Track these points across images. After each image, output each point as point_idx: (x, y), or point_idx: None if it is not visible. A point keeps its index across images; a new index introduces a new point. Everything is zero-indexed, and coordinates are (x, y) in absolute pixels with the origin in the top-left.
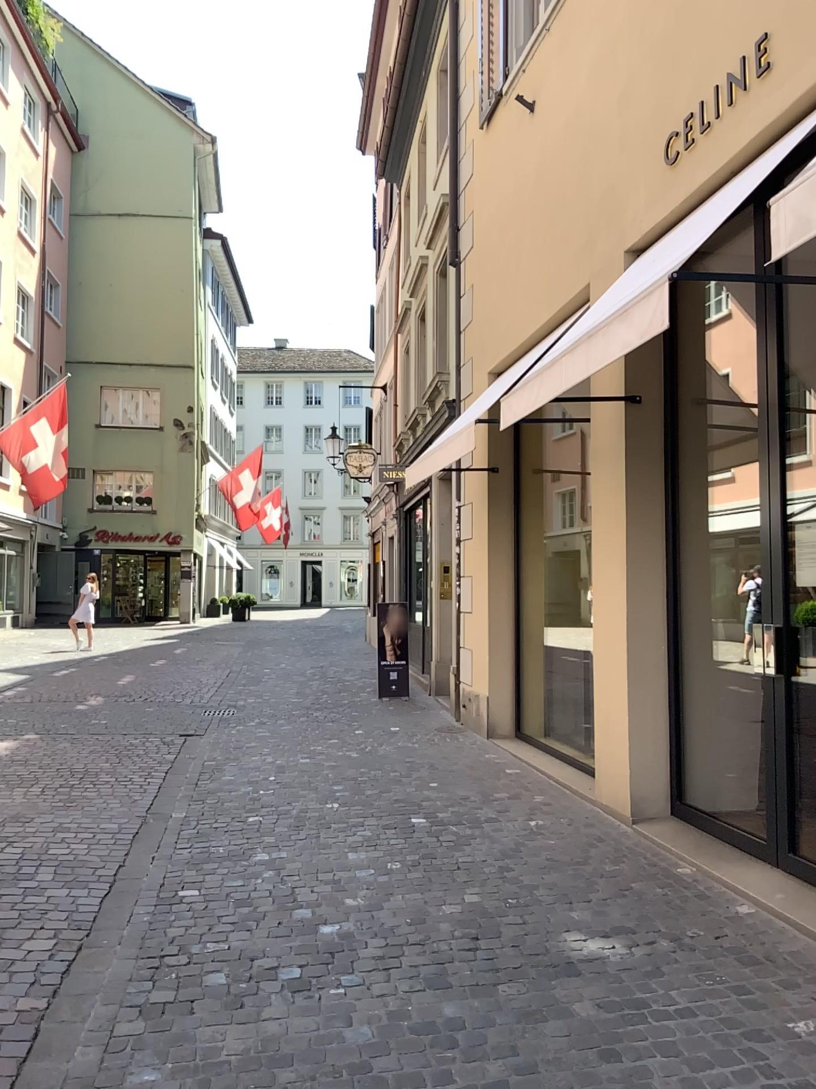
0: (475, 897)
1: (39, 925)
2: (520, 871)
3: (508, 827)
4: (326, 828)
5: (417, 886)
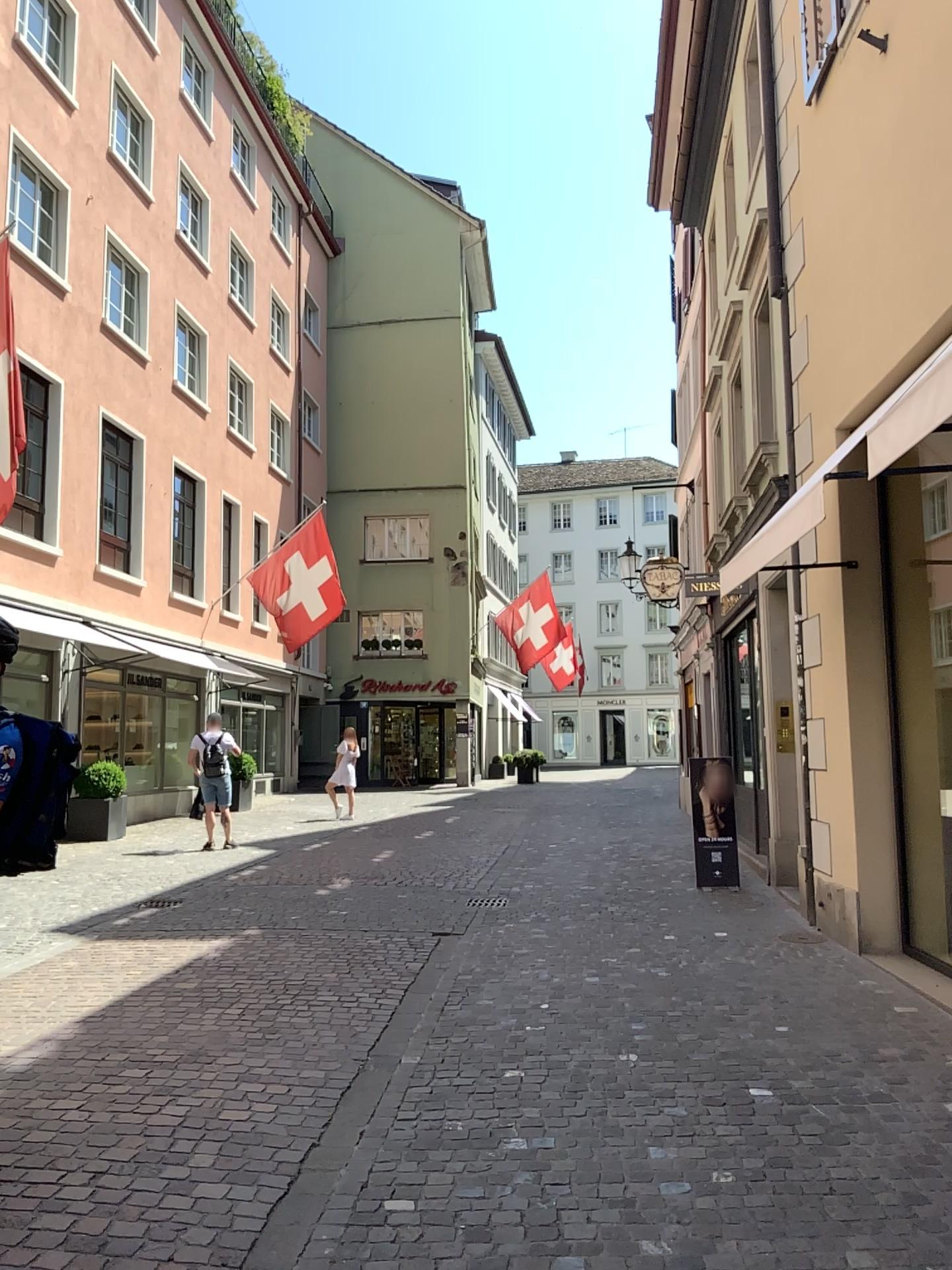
0: (867, 1265)
1: (163, 1257)
2: (944, 1212)
3: (911, 1117)
4: (614, 1101)
5: (763, 1230)
